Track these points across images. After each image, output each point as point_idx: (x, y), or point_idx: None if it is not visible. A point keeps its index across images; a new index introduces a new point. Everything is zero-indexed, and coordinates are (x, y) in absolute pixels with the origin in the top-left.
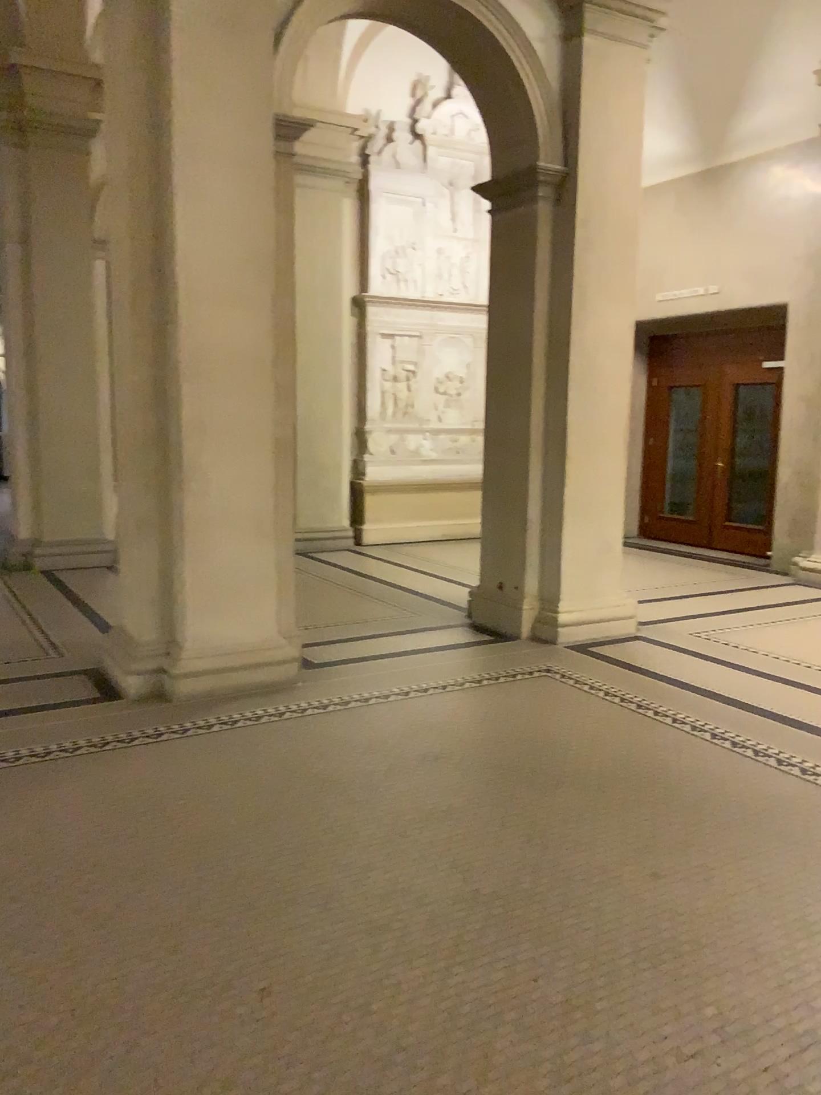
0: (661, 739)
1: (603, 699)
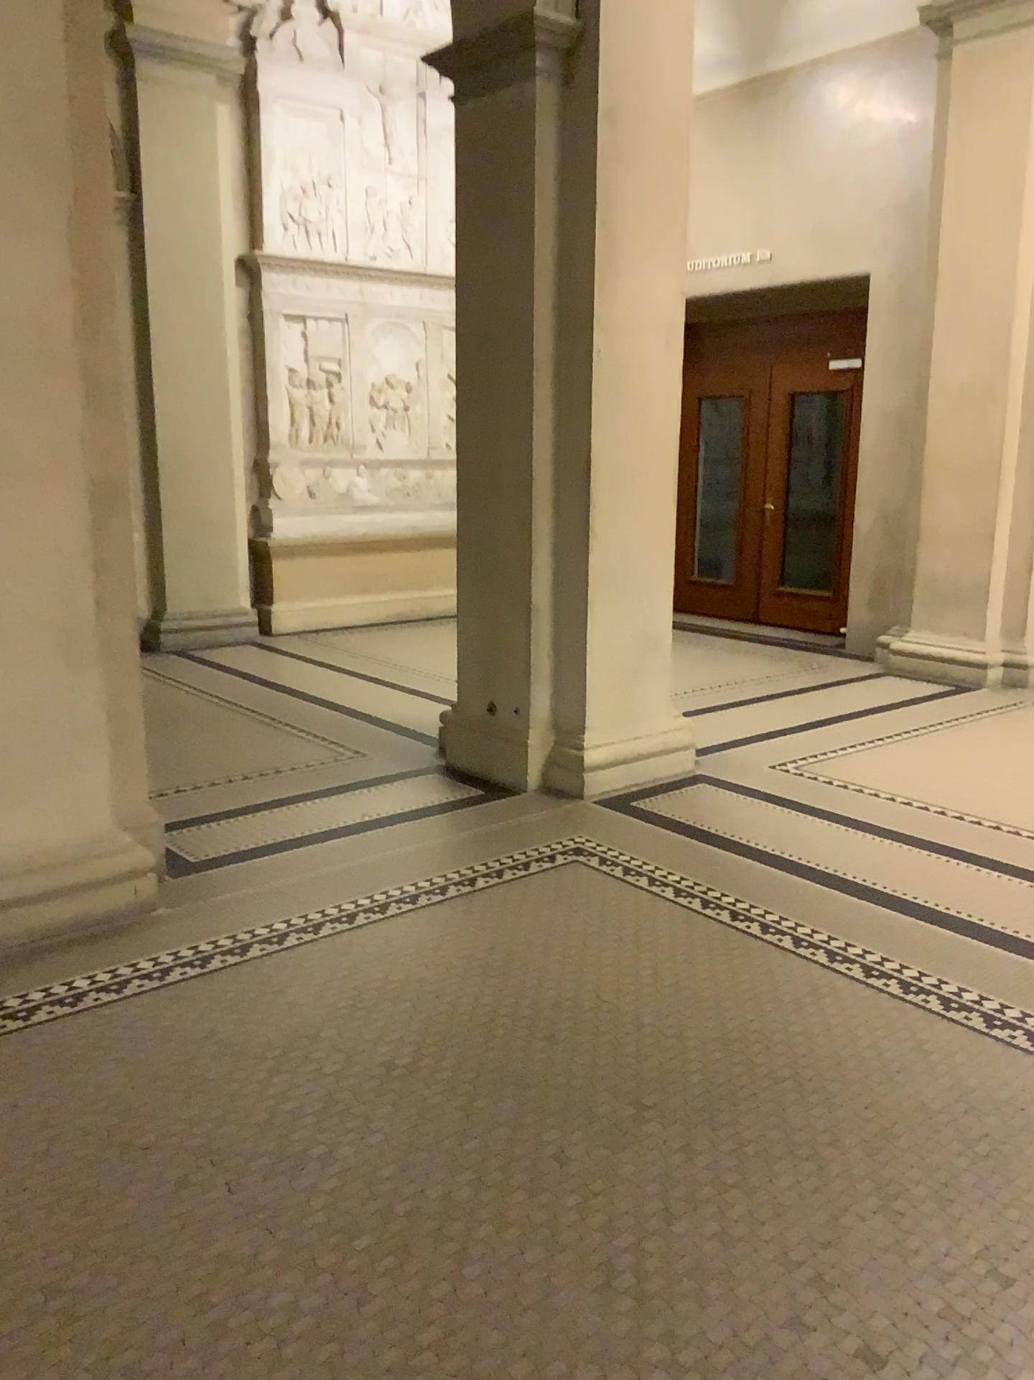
0: (777, 990)
1: (664, 908)
